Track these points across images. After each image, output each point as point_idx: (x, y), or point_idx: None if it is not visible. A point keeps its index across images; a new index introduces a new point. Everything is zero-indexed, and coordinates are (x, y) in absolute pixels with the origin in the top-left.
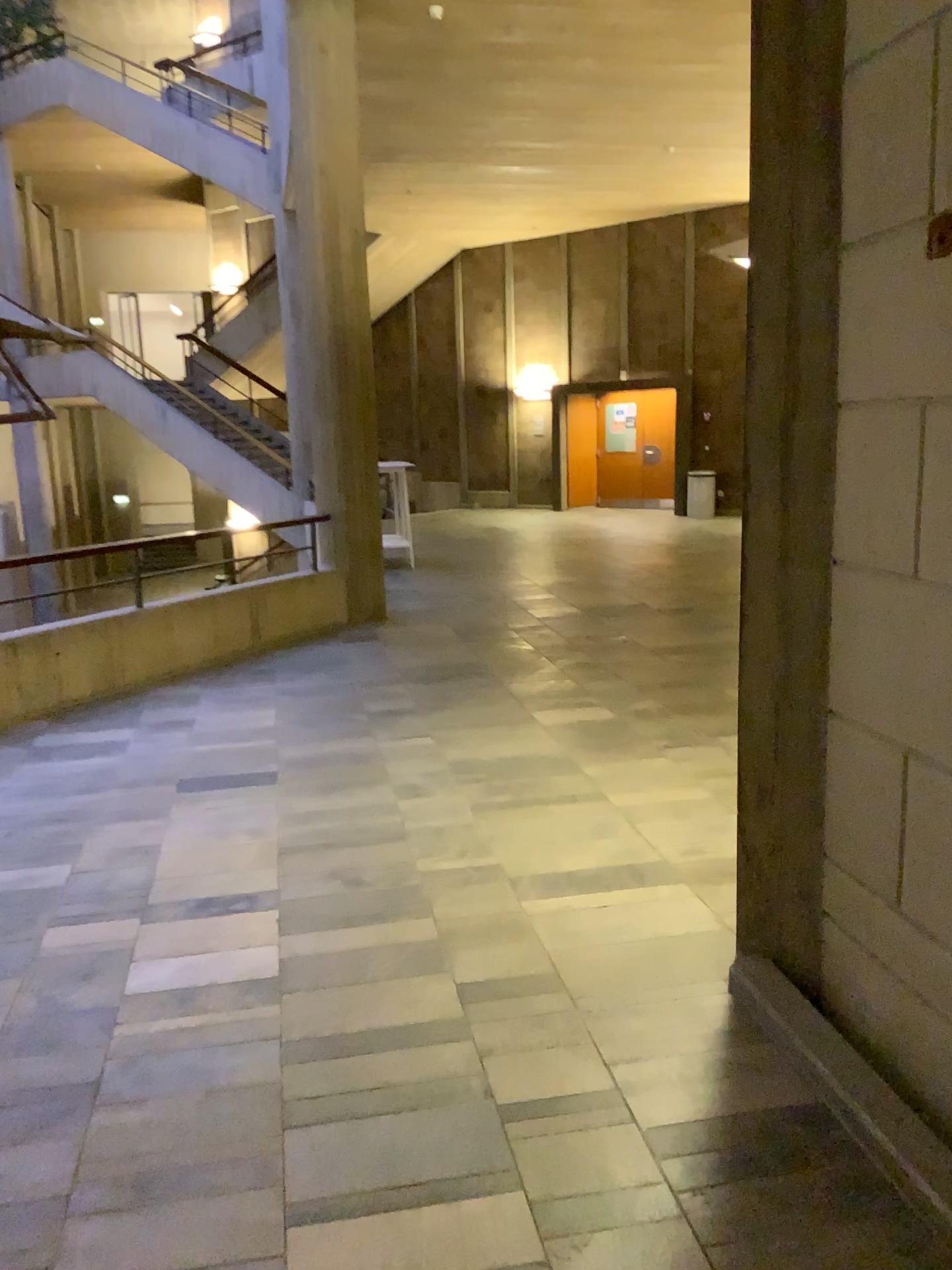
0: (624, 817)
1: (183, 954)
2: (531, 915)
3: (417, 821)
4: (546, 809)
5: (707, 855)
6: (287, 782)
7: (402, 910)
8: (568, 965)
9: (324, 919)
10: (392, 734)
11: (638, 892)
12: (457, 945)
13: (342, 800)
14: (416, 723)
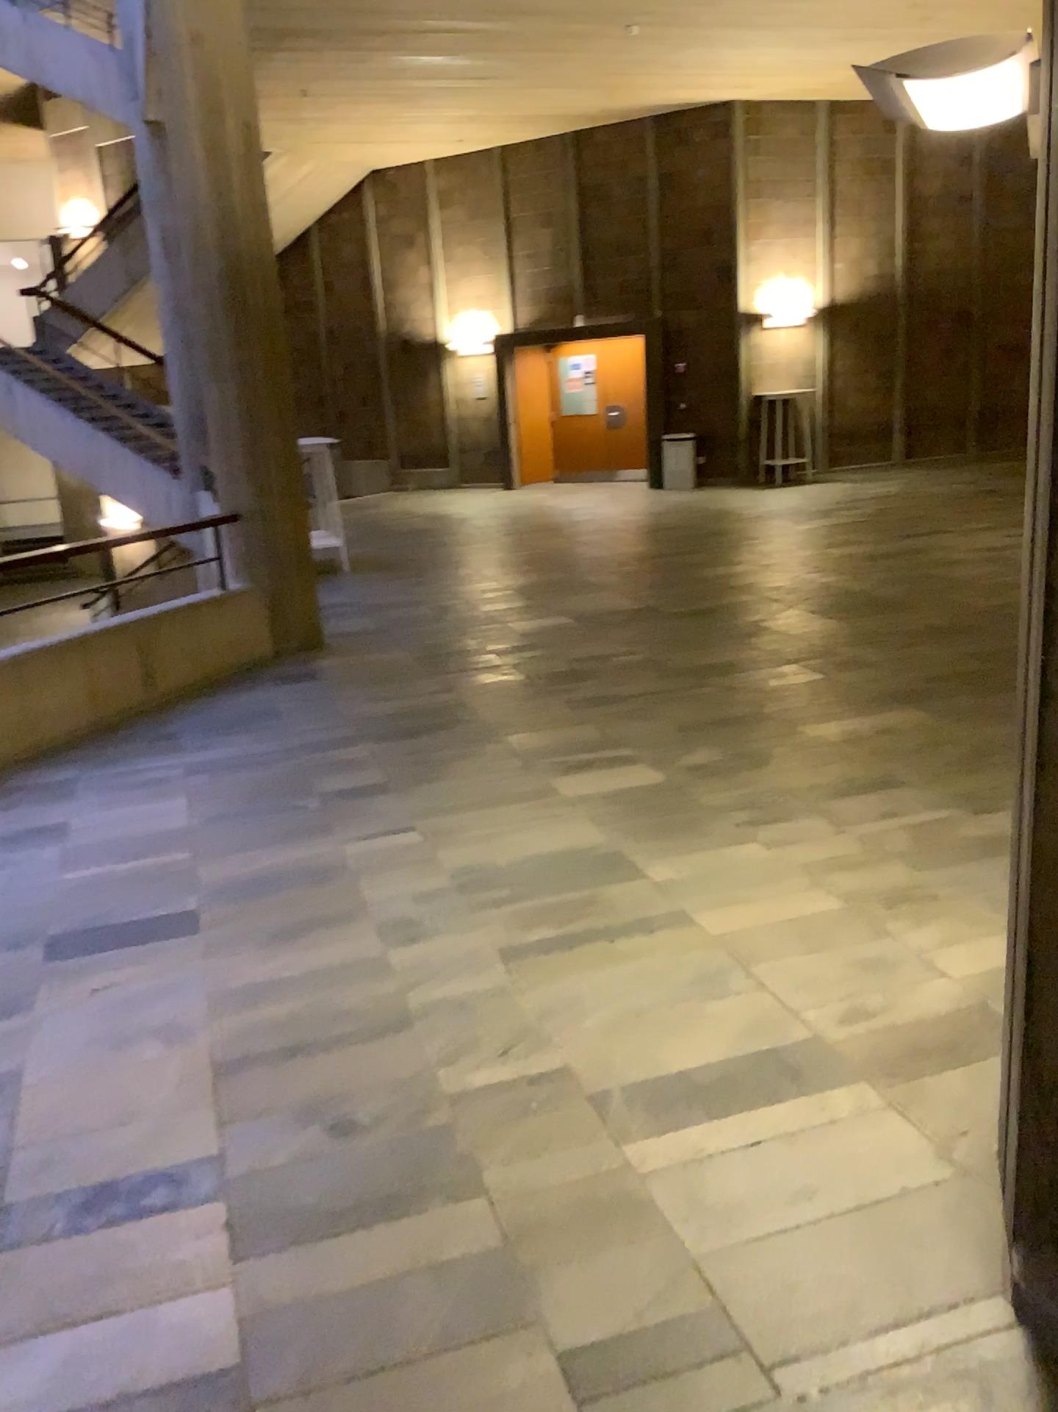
0: (732, 956)
1: (64, 1331)
2: (645, 1175)
3: (424, 988)
4: (614, 952)
5: (880, 1023)
6: (217, 929)
7: (434, 1183)
8: (737, 1289)
9: (305, 1218)
10: (362, 832)
11: (799, 1108)
12: (539, 1258)
13: (303, 957)
14: (393, 809)
